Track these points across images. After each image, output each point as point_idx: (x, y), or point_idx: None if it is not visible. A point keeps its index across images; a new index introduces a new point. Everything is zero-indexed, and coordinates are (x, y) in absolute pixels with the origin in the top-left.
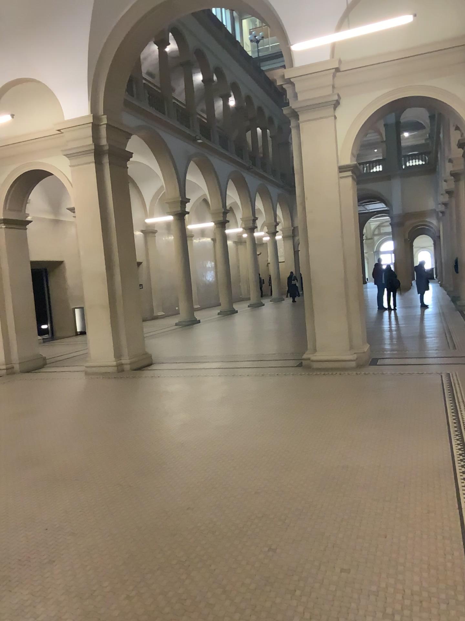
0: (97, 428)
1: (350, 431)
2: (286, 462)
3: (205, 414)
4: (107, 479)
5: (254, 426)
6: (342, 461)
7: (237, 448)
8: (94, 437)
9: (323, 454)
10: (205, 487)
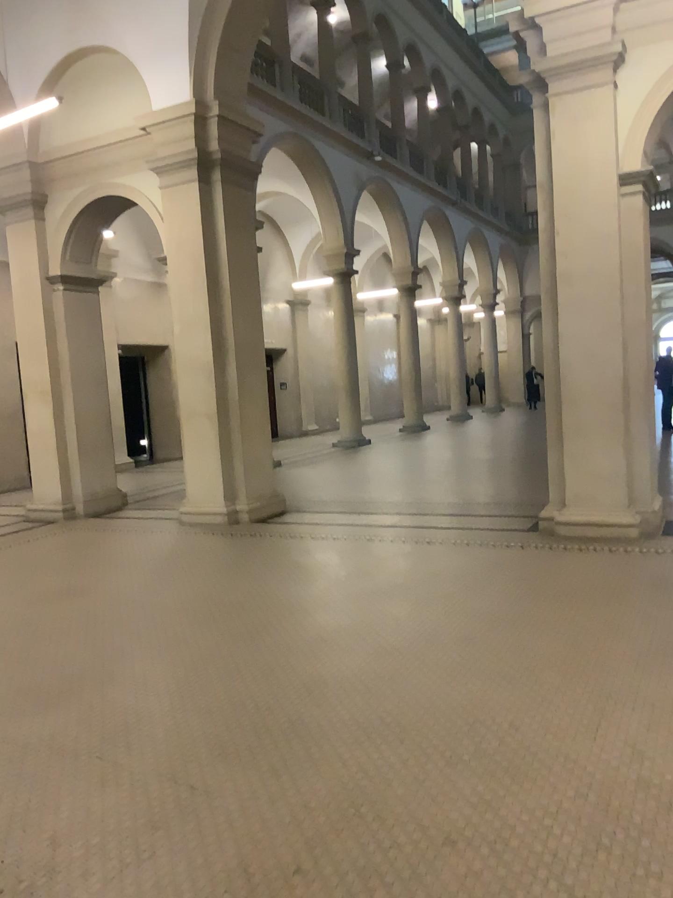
0: (163, 639)
1: (645, 689)
2: (511, 761)
3: (358, 626)
4: (150, 769)
5: (449, 659)
6: (634, 773)
7: (411, 711)
8: (153, 660)
9: (591, 748)
10: (338, 814)
